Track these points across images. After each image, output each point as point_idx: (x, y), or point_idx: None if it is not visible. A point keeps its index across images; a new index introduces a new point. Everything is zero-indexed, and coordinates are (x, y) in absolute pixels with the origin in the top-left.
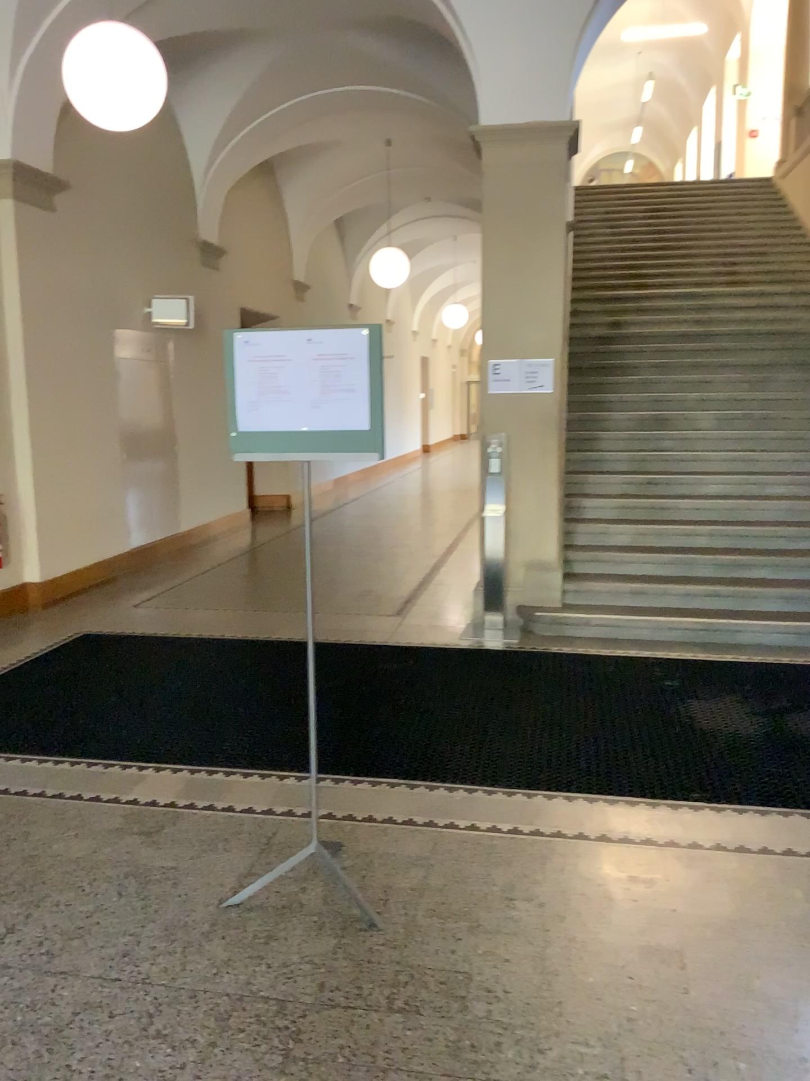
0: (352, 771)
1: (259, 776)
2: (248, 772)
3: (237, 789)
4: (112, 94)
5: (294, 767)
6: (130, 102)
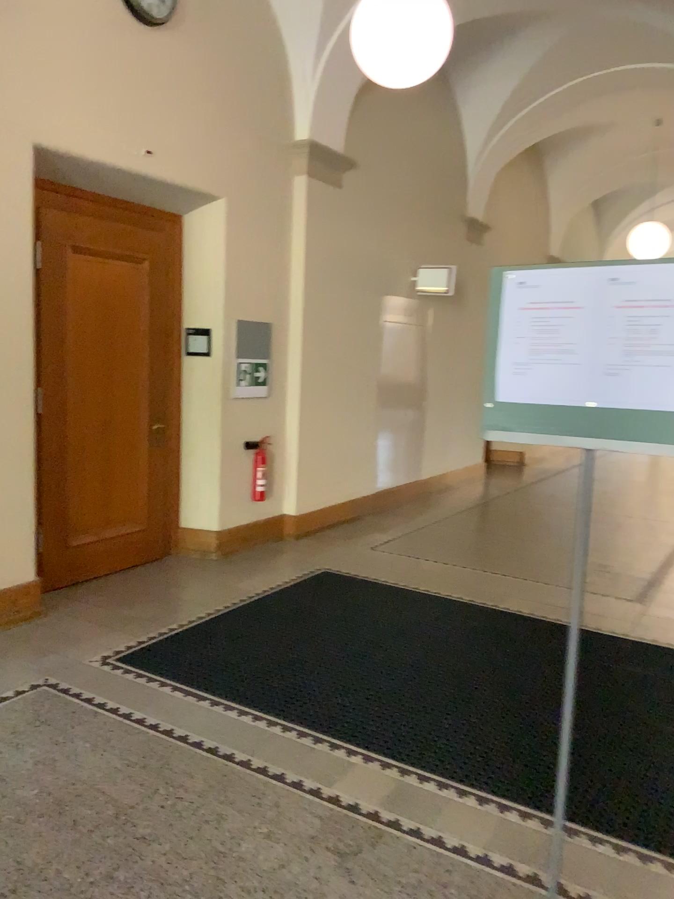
0: (592, 827)
1: (477, 805)
2: (464, 795)
3: (450, 819)
4: (397, 49)
5: (519, 801)
6: (413, 57)
